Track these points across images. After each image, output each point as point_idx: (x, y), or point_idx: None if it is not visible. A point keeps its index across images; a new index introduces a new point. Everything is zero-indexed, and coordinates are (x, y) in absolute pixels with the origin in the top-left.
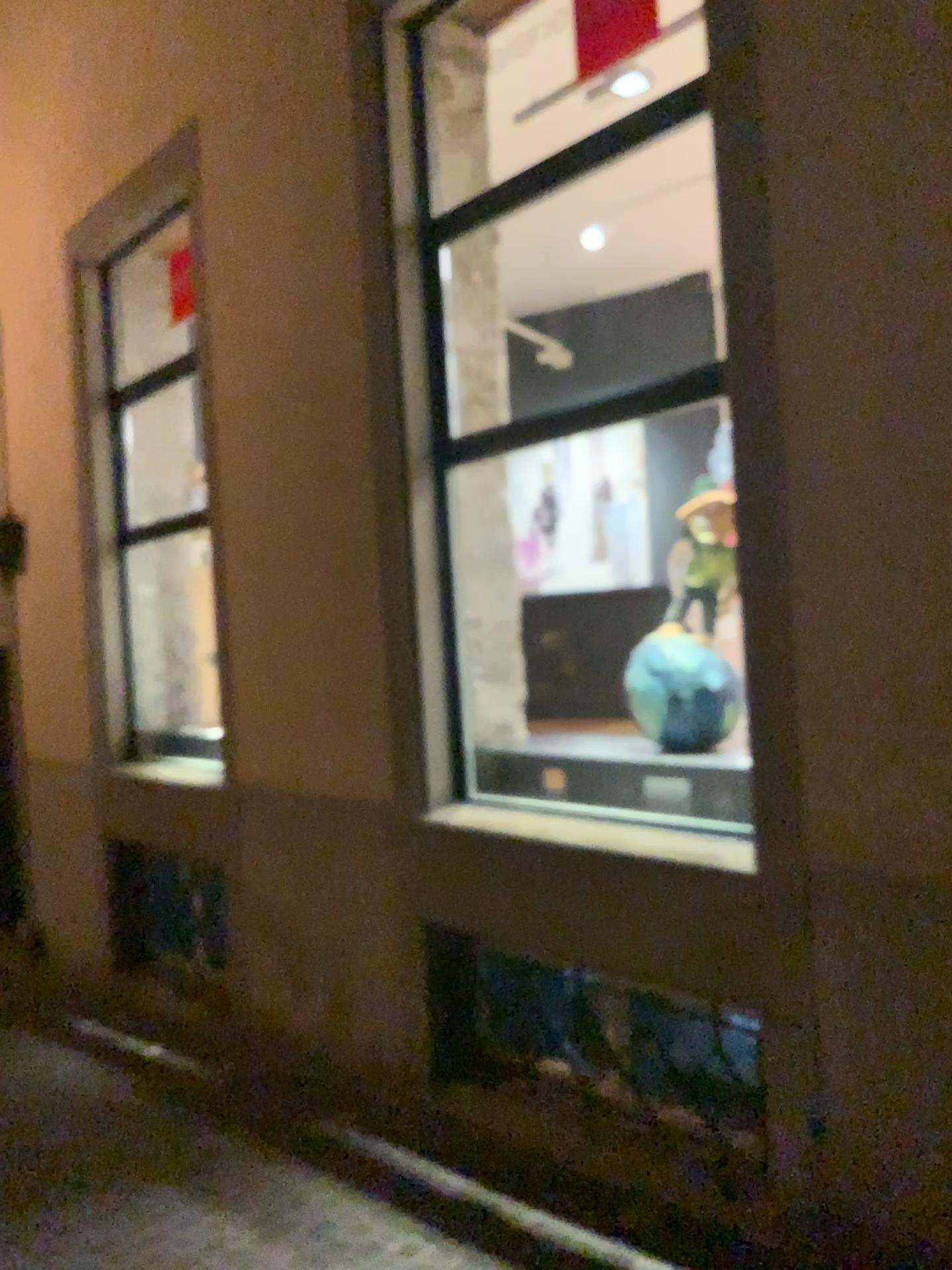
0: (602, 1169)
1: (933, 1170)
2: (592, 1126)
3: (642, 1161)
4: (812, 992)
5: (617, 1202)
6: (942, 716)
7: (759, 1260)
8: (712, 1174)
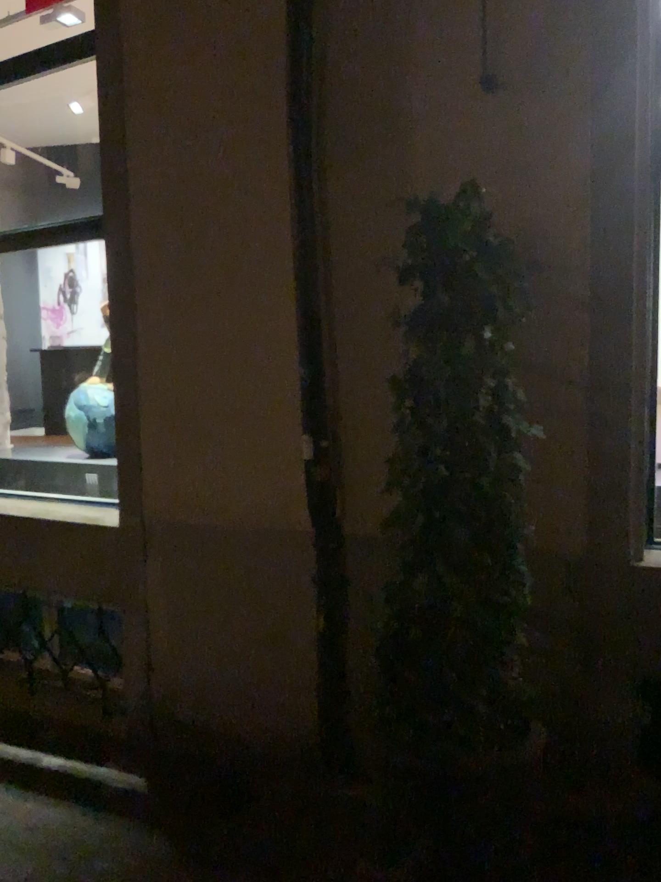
0: (36, 711)
1: (203, 681)
2: (33, 687)
3: (60, 703)
4: (146, 593)
5: (41, 728)
6: (210, 436)
7: (116, 746)
8: (99, 704)
